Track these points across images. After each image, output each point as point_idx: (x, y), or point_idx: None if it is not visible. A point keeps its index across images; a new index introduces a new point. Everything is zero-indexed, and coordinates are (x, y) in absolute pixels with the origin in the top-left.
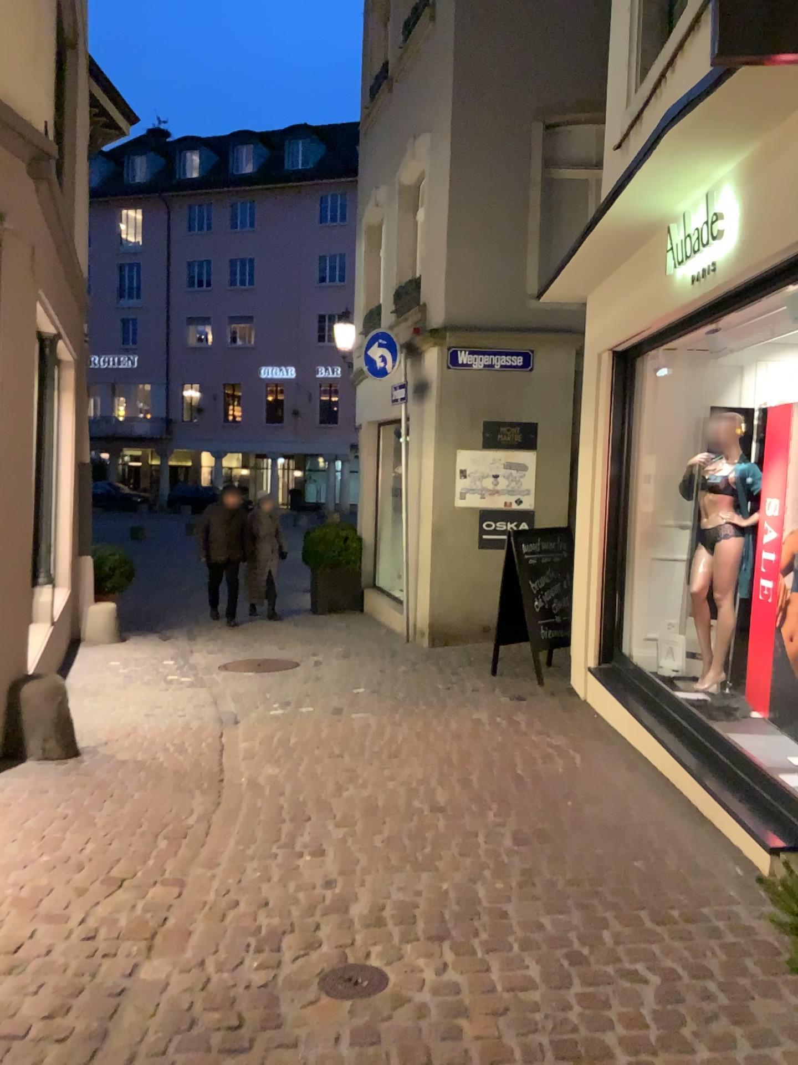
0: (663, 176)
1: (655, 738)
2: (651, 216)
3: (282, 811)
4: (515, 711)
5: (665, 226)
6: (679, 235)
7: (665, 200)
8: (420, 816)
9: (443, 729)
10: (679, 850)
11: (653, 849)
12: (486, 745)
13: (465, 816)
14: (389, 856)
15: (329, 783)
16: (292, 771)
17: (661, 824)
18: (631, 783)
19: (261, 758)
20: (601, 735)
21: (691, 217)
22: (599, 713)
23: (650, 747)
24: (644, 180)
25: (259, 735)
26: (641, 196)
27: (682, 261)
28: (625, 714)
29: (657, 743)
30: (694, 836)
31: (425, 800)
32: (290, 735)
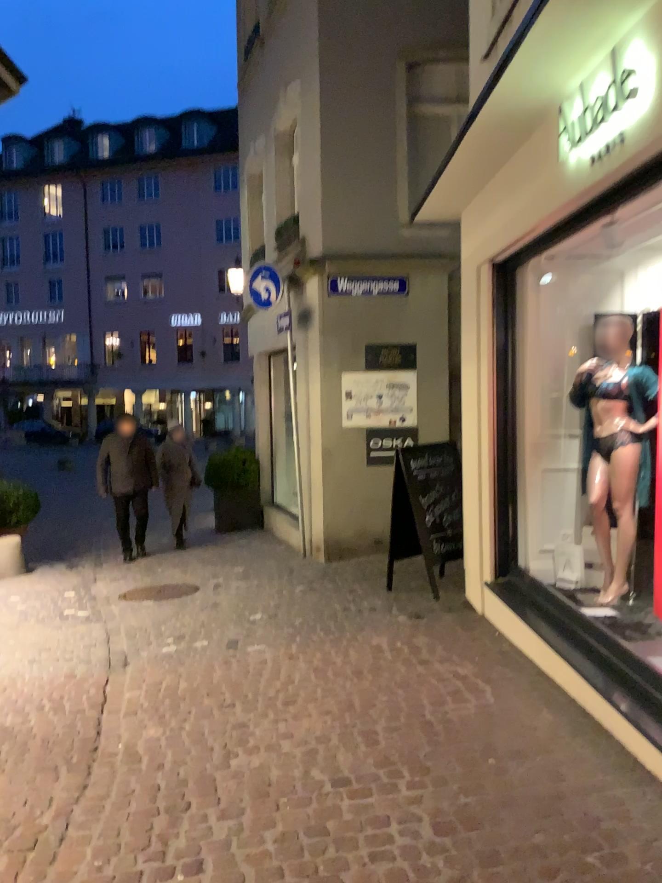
0: (561, 34)
1: (569, 663)
2: (542, 94)
3: (157, 798)
4: (415, 635)
5: (558, 106)
6: (575, 112)
7: (561, 68)
8: (320, 795)
9: (341, 663)
10: (637, 834)
11: (606, 834)
12: (389, 681)
13: (372, 792)
14: (282, 870)
15: (216, 750)
16: (174, 734)
17: (605, 789)
18: (554, 726)
19: (142, 717)
20: (508, 659)
21: (592, 86)
22: (501, 631)
23: (566, 675)
24: (538, 42)
25: (144, 683)
26: (534, 66)
27: (580, 140)
28: (529, 633)
29: (572, 670)
30: (647, 805)
31: (325, 768)
32: (178, 681)
